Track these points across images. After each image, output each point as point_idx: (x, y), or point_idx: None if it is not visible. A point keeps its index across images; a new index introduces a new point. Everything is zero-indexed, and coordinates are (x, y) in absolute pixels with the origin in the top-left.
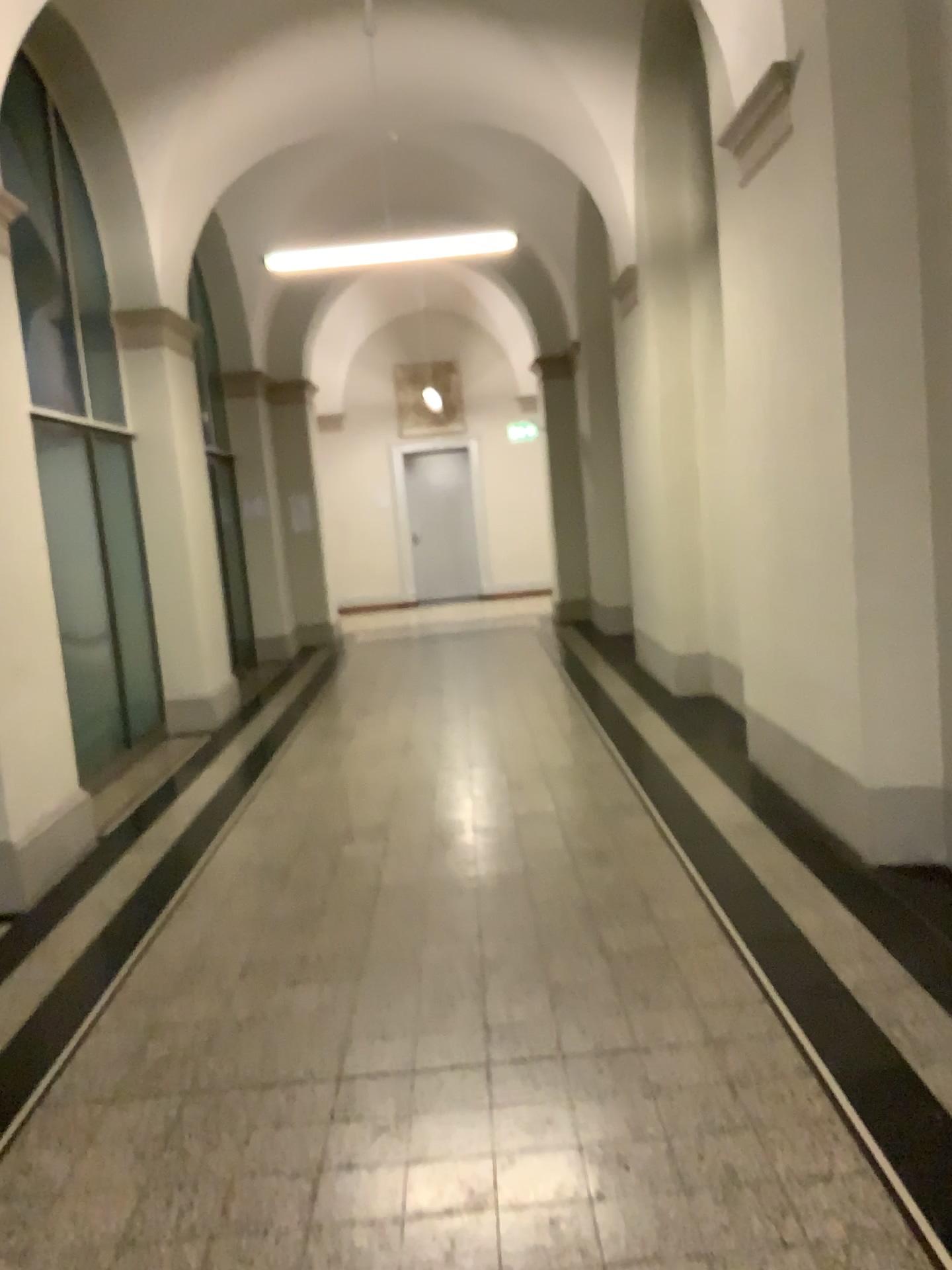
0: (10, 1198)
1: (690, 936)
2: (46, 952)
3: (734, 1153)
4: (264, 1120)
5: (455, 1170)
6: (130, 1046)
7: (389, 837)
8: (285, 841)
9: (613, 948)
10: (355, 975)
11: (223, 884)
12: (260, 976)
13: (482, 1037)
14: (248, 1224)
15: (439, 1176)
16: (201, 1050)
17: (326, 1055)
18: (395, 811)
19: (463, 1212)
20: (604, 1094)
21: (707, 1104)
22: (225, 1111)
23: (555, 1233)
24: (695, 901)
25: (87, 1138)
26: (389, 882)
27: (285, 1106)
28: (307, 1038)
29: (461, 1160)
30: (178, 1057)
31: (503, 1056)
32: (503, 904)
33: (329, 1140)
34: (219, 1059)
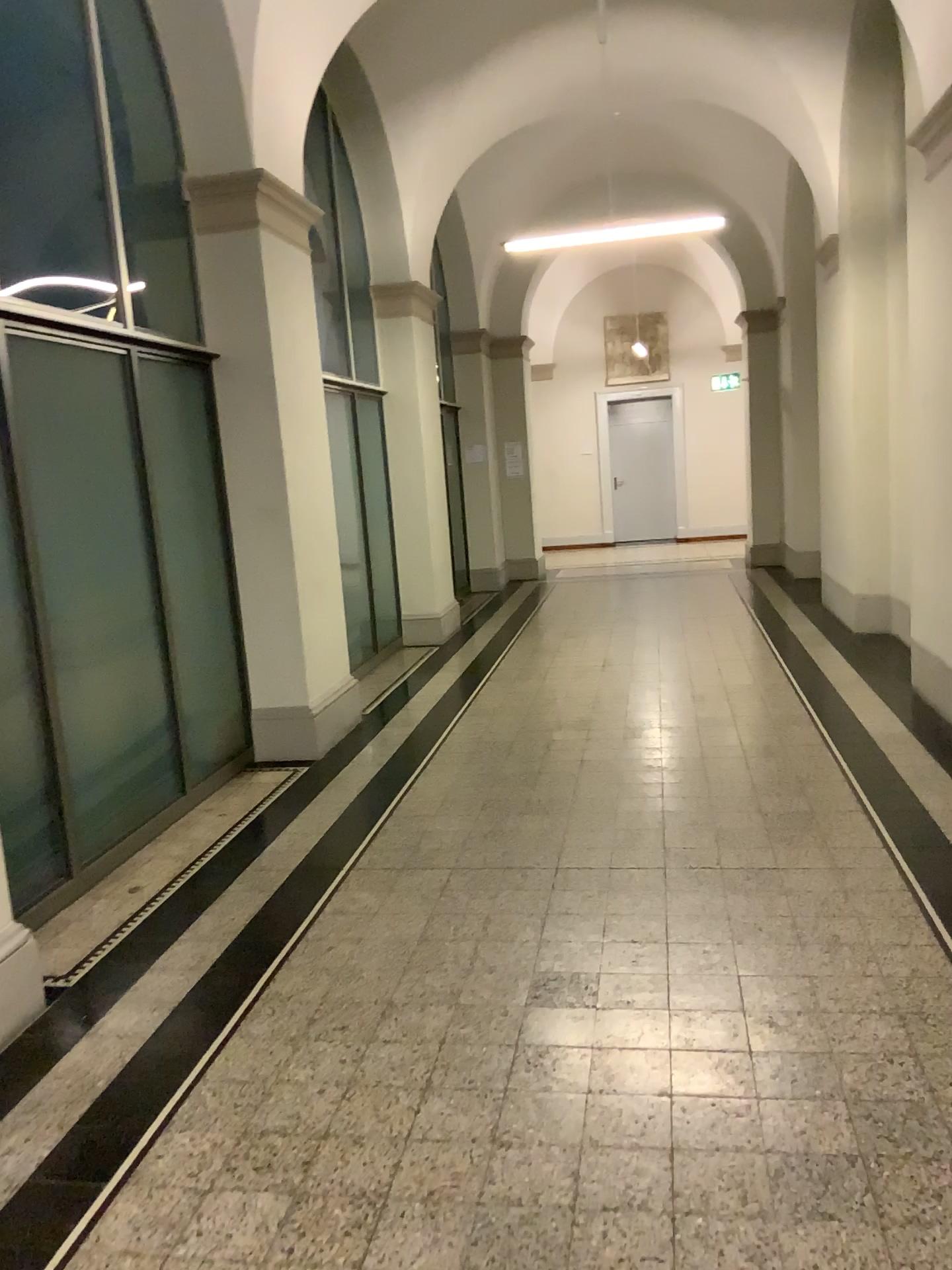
0: (346, 913)
1: (831, 804)
2: (338, 786)
3: (838, 926)
4: (507, 888)
5: (640, 921)
6: (408, 843)
7: (592, 727)
8: (508, 725)
9: (768, 808)
10: (567, 813)
11: (462, 751)
12: (497, 809)
13: (662, 853)
14: (502, 936)
15: (629, 923)
16: (458, 848)
17: (548, 856)
18: (596, 709)
19: (645, 941)
20: (749, 890)
21: (824, 901)
22: (480, 881)
23: (706, 956)
24: (840, 783)
25: (389, 888)
26: (592, 757)
27: (521, 881)
28: (534, 846)
29: (644, 917)
30: (443, 850)
31: (677, 865)
32: (683, 776)
33: (552, 900)
34: (472, 854)
